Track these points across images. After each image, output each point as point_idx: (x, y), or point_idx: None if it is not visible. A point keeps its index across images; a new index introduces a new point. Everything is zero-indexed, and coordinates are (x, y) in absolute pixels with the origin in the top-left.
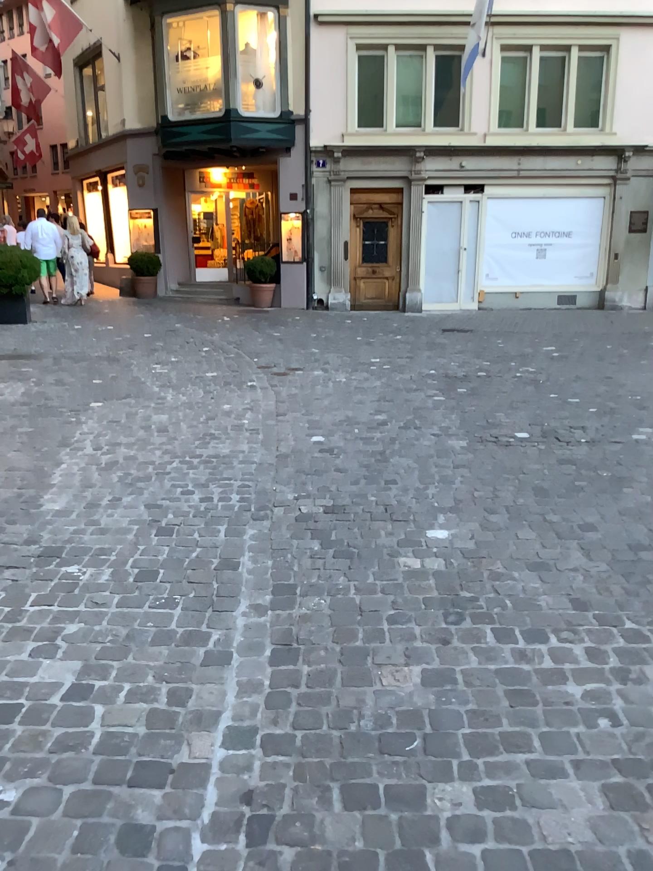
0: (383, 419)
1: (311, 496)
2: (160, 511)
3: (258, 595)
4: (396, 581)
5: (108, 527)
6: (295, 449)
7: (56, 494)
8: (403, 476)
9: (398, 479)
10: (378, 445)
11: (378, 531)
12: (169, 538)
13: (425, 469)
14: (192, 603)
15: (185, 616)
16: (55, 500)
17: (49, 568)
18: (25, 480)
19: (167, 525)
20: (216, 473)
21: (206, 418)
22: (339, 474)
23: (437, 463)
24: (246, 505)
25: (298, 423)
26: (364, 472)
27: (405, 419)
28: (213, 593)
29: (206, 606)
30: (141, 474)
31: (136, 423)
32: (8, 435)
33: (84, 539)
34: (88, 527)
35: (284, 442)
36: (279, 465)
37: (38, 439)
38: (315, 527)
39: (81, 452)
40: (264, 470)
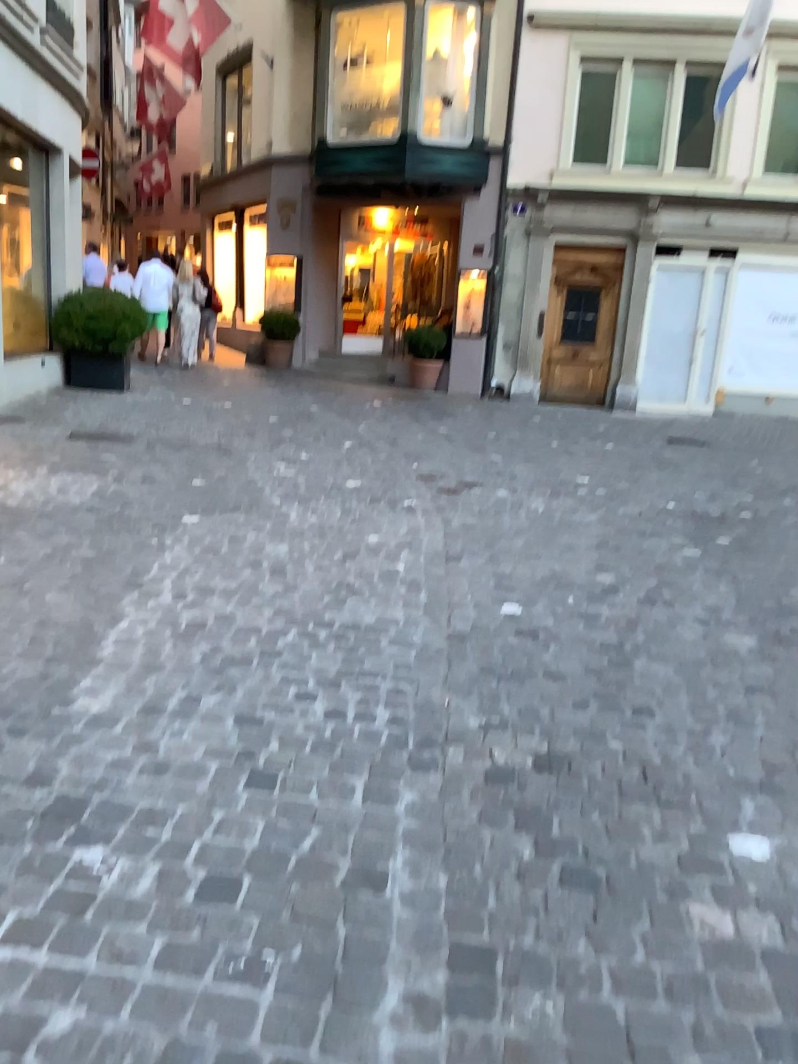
0: (610, 583)
1: (507, 726)
2: (260, 733)
3: (422, 969)
4: (690, 969)
5: (169, 762)
6: (478, 627)
7: (101, 681)
8: (659, 698)
9: (651, 703)
10: (608, 631)
11: (633, 823)
12: (269, 797)
13: (693, 688)
14: (296, 976)
15: (279, 1017)
16: (97, 693)
17: (52, 850)
18: (58, 647)
19: (268, 768)
20: (355, 663)
21: (344, 558)
22: (552, 685)
23: (713, 679)
24: (401, 735)
25: (481, 579)
26: (592, 684)
27: (646, 587)
28: (337, 951)
29: (321, 989)
30: (238, 654)
31: (243, 558)
32: (56, 560)
33: (127, 785)
34: (138, 759)
35: (460, 613)
36: (454, 655)
37: (95, 574)
38: (520, 801)
39: (154, 603)
40: (431, 663)
